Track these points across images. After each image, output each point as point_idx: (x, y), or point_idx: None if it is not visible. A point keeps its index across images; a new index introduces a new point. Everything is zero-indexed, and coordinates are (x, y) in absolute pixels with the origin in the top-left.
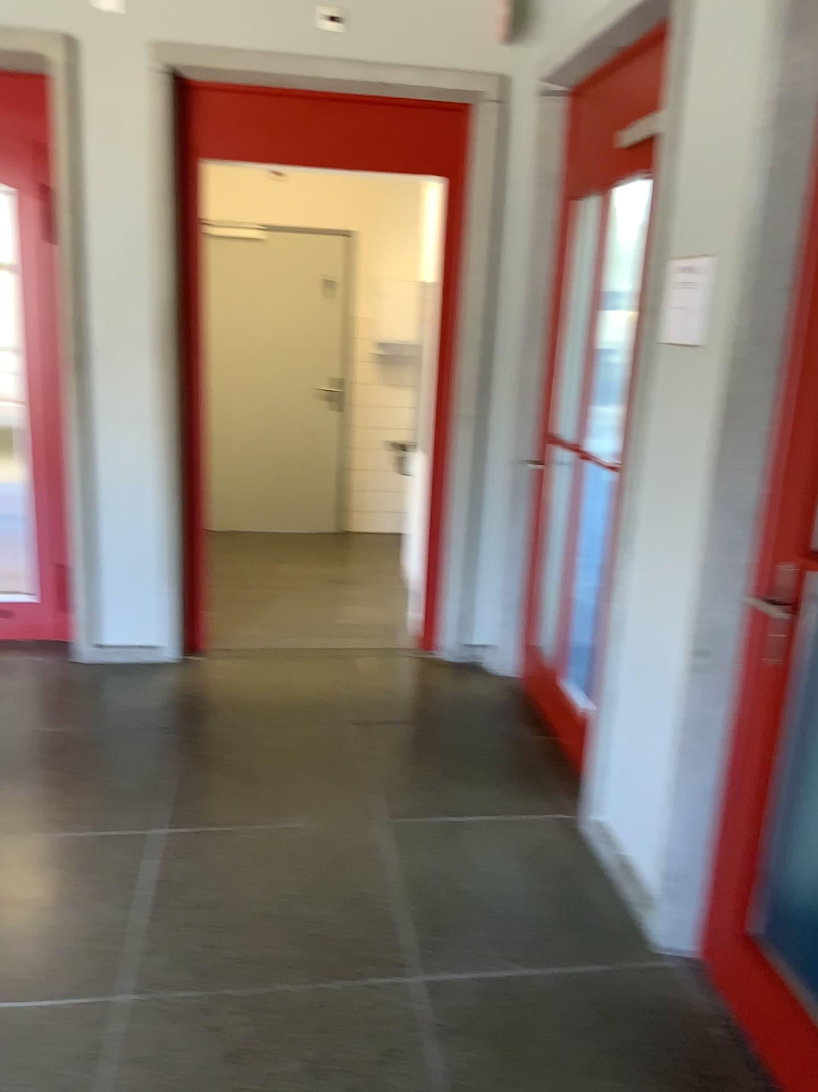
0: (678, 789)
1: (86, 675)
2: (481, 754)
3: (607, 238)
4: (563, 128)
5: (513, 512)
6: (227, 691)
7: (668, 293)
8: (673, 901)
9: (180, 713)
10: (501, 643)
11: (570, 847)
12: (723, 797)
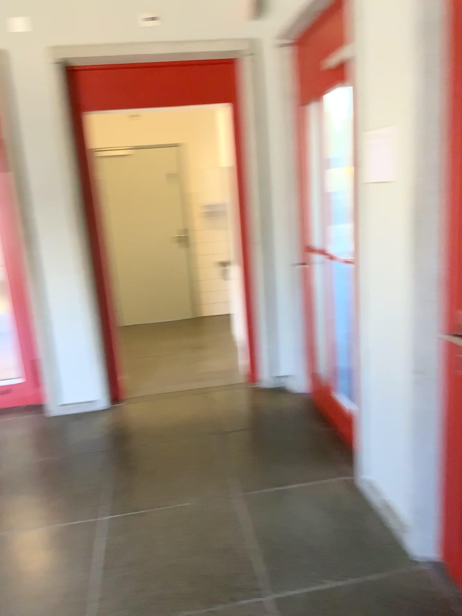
0: (417, 456)
1: (52, 423)
2: (292, 443)
3: (328, 125)
4: (293, 65)
5: (293, 295)
6: (137, 423)
7: (370, 152)
8: (423, 526)
9: (109, 440)
10: (296, 373)
11: (354, 496)
12: (446, 459)
